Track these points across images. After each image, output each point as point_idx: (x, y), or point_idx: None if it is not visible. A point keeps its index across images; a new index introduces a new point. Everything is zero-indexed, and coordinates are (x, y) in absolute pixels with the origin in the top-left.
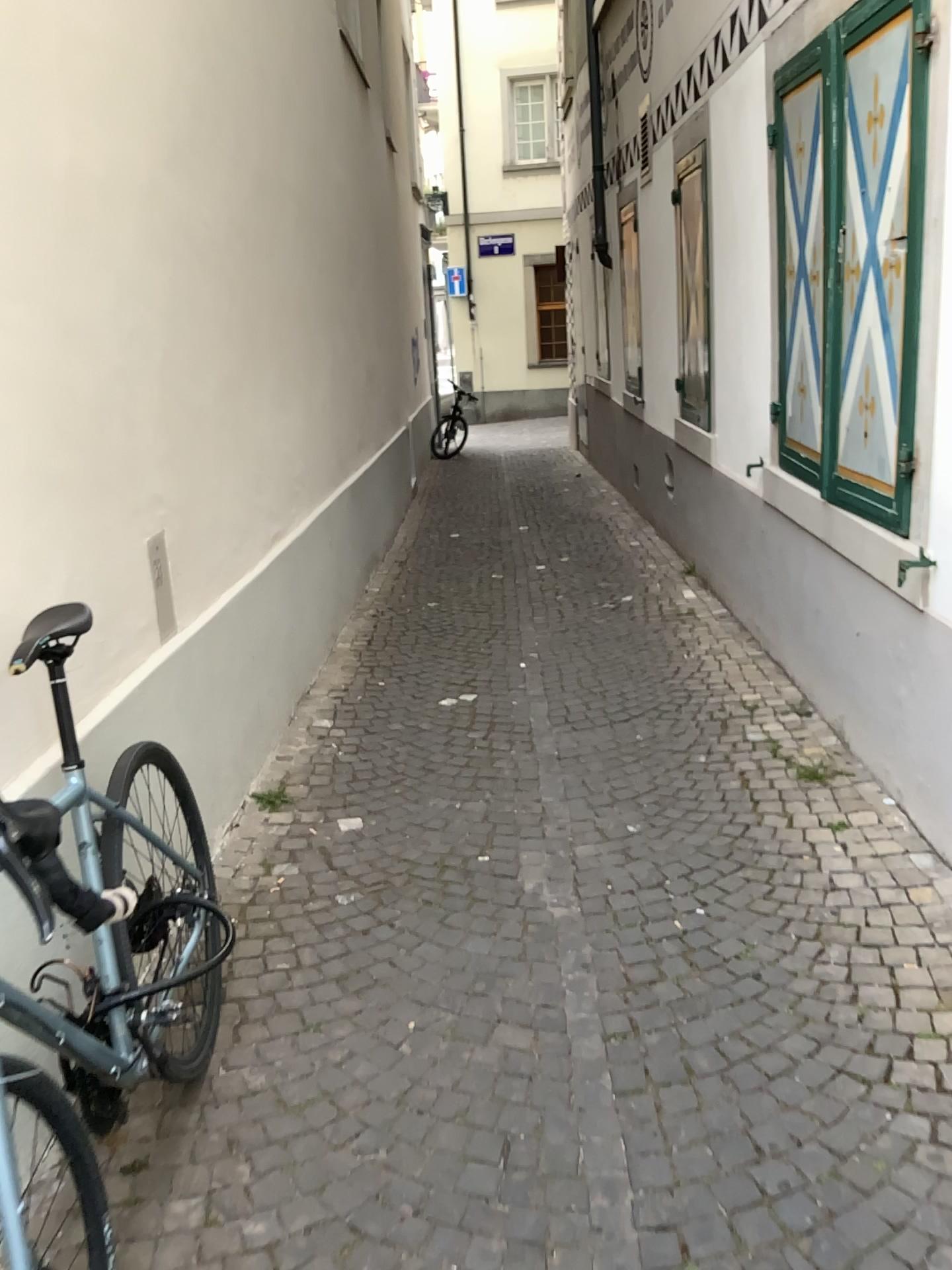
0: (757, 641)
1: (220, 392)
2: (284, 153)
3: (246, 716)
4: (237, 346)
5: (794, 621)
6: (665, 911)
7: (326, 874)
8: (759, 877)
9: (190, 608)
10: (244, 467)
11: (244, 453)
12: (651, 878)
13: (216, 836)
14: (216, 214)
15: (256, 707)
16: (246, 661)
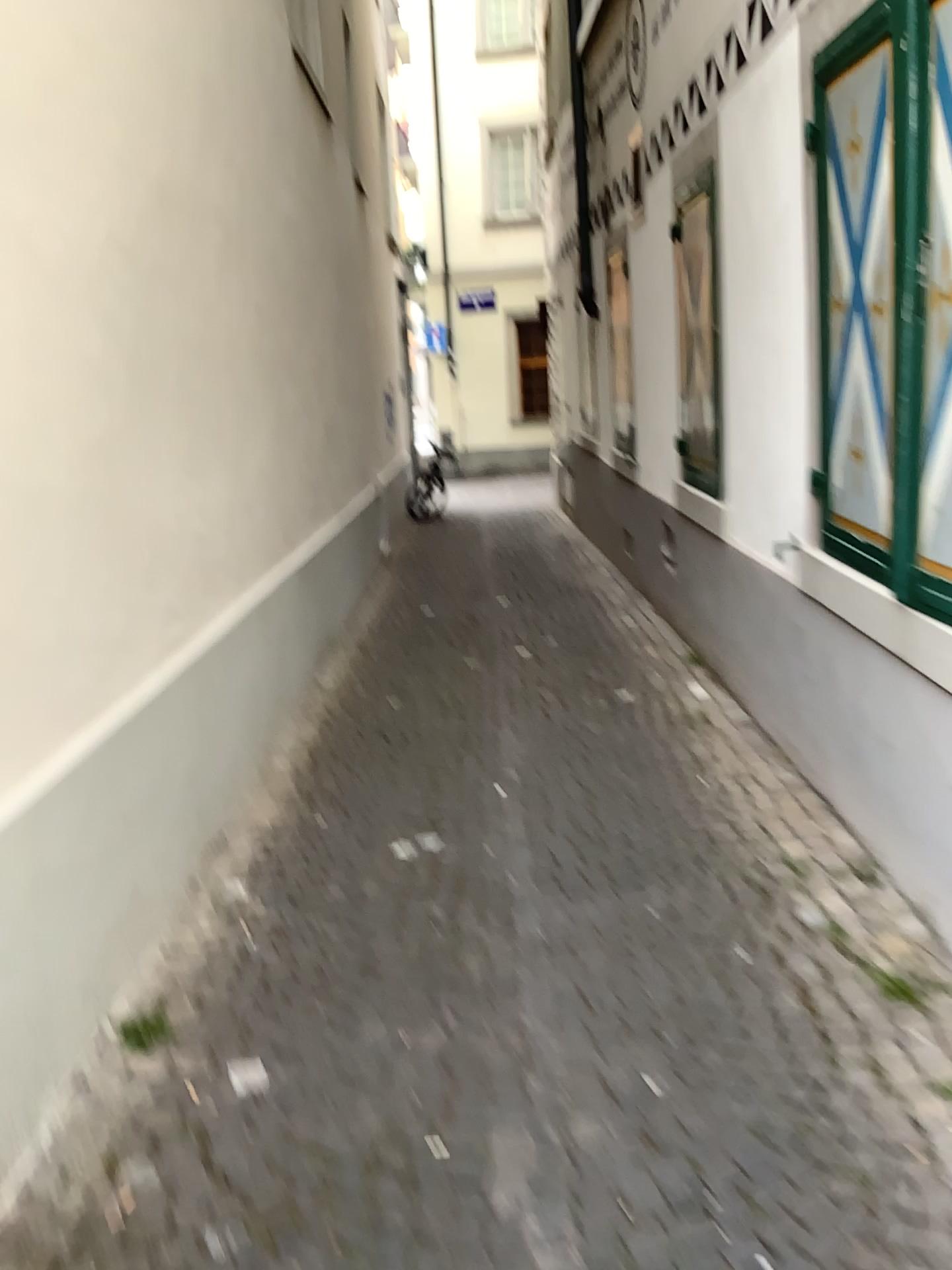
0: (791, 762)
1: (78, 460)
2: (202, 164)
3: (113, 904)
4: (111, 398)
5: (847, 748)
6: (715, 1267)
7: (199, 1181)
8: (854, 1195)
9: (6, 776)
10: (121, 559)
11: (121, 540)
12: (688, 1192)
13: (45, 1106)
14: (78, 222)
15: (133, 885)
16: (114, 828)
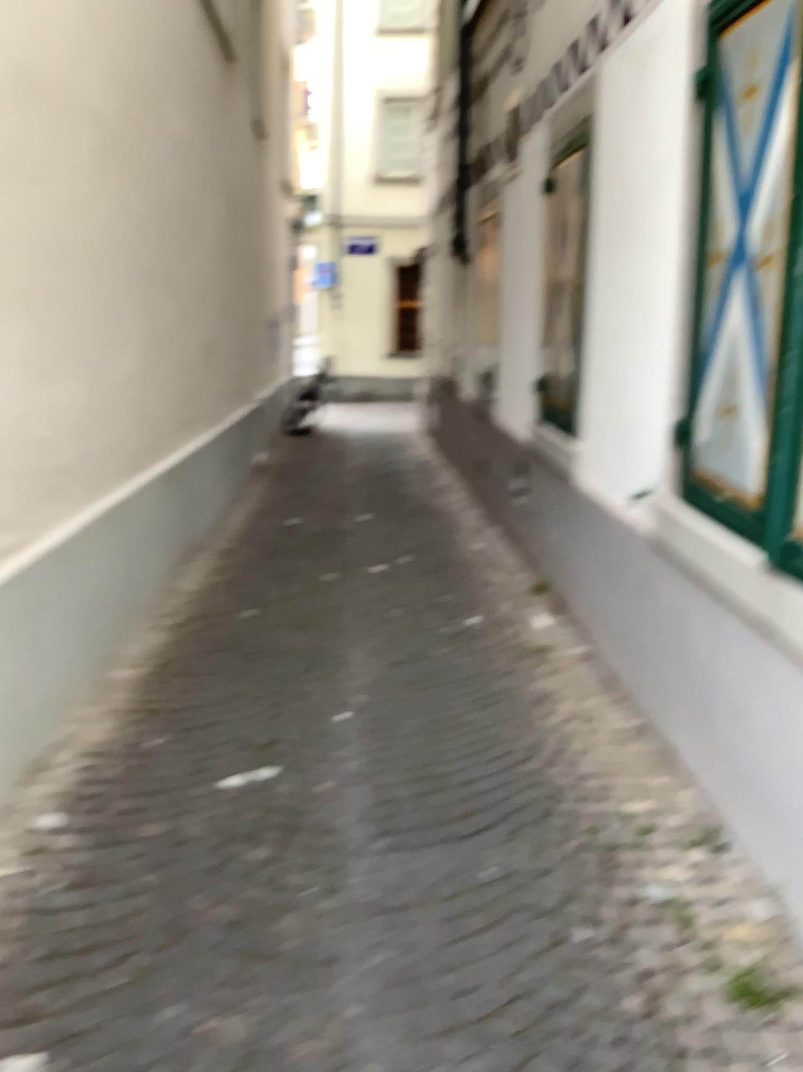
0: (630, 704)
1: None
2: (79, 57)
3: None
4: None
5: (693, 704)
6: None
7: None
8: None
9: None
10: None
11: None
12: None
13: None
14: None
15: None
16: None
